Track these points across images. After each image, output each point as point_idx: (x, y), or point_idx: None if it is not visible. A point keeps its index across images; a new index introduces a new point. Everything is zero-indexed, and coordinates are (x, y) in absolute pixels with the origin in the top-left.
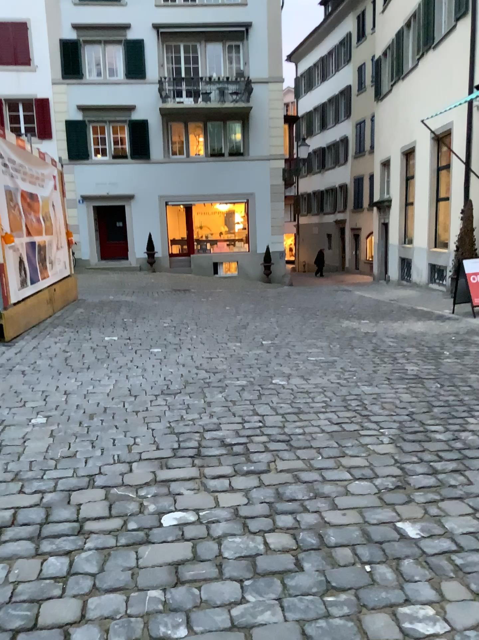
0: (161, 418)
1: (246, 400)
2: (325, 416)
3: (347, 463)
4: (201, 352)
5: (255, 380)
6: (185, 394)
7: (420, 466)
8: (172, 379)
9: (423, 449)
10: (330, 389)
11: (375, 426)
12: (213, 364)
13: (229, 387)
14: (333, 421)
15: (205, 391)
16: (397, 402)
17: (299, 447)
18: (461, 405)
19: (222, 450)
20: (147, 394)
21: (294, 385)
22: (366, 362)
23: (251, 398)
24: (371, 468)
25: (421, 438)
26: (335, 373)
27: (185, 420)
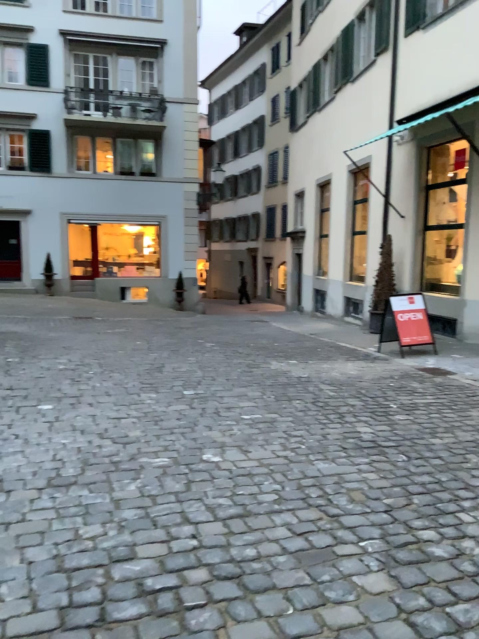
0: (44, 536)
1: (171, 493)
2: (281, 519)
3: (334, 622)
4: (106, 411)
5: (179, 457)
6: (83, 485)
7: (438, 620)
8: (66, 458)
9: (428, 580)
10: (278, 469)
11: (351, 535)
12: (122, 430)
13: (146, 471)
14: (293, 529)
15: (112, 479)
16: (366, 488)
17: (256, 590)
18: (446, 492)
19: (140, 605)
20: (28, 487)
21: (231, 464)
22: (312, 425)
23: (177, 489)
24: (371, 631)
25: (418, 558)
26: (279, 442)
27: (83, 537)
